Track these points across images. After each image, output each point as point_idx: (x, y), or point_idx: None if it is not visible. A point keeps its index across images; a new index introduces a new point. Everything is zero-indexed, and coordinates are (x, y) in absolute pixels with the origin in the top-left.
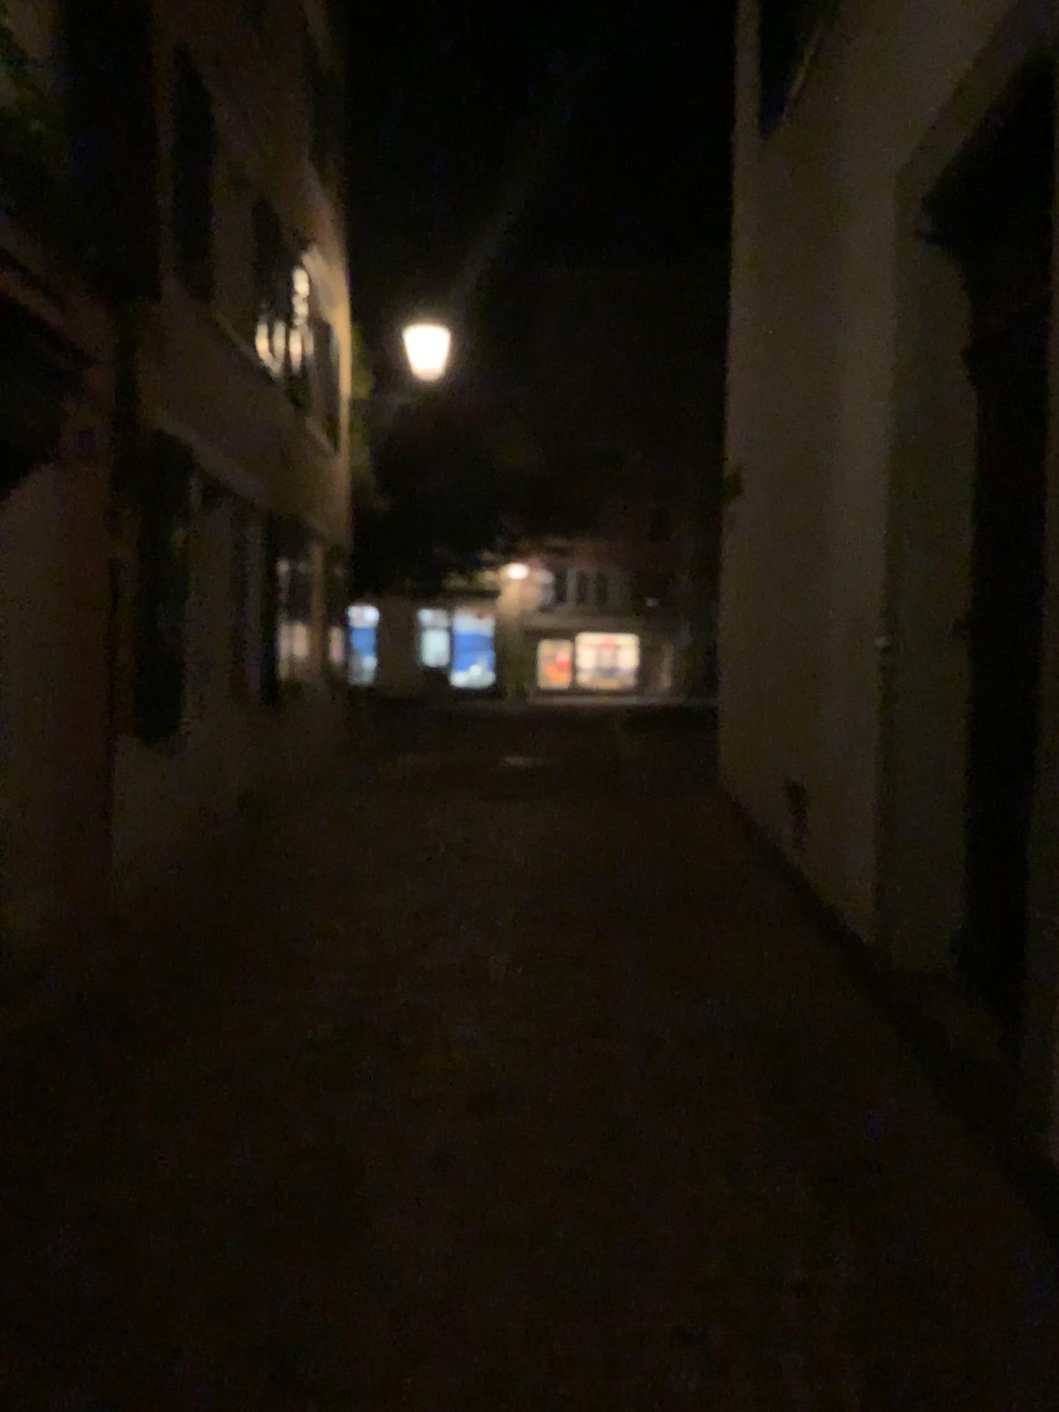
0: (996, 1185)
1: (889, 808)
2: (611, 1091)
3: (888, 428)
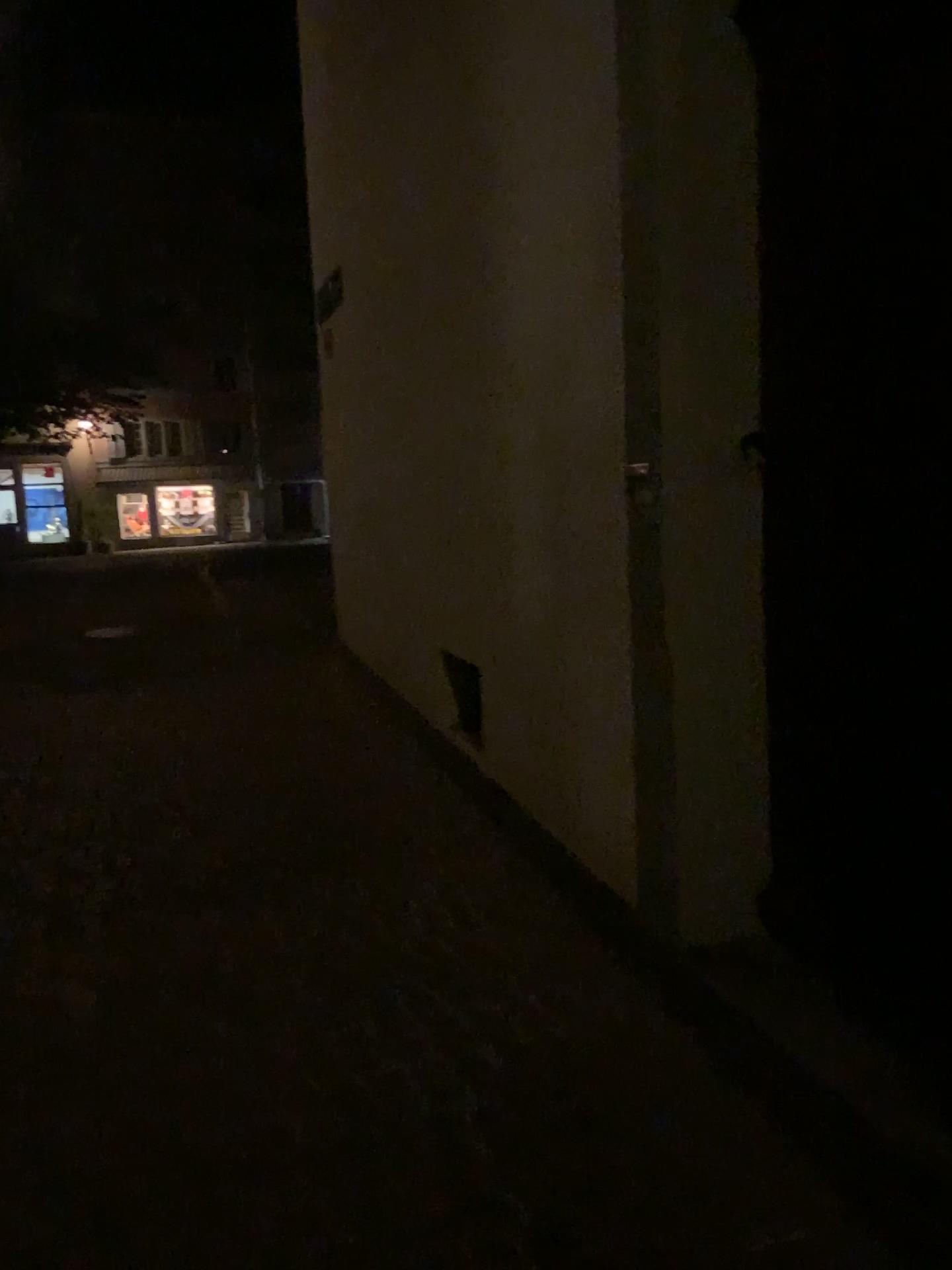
0: None
1: (670, 721)
2: None
3: (638, 137)
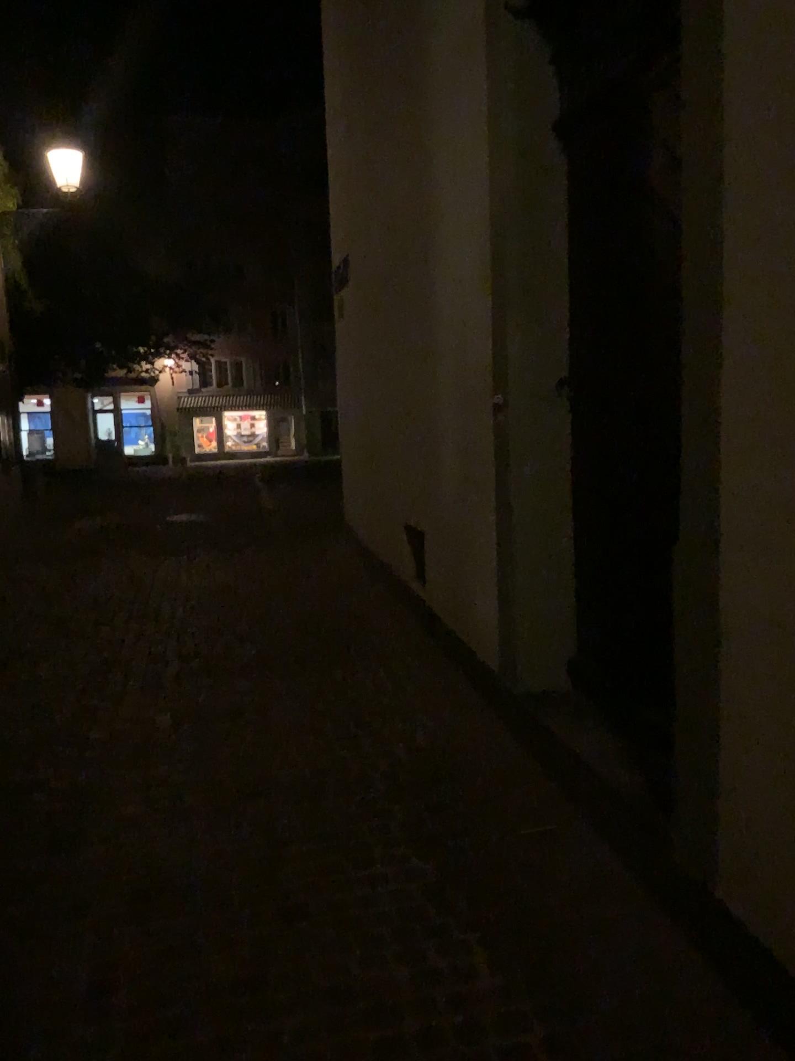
0: (661, 919)
1: (513, 552)
2: (283, 862)
3: (494, 202)
